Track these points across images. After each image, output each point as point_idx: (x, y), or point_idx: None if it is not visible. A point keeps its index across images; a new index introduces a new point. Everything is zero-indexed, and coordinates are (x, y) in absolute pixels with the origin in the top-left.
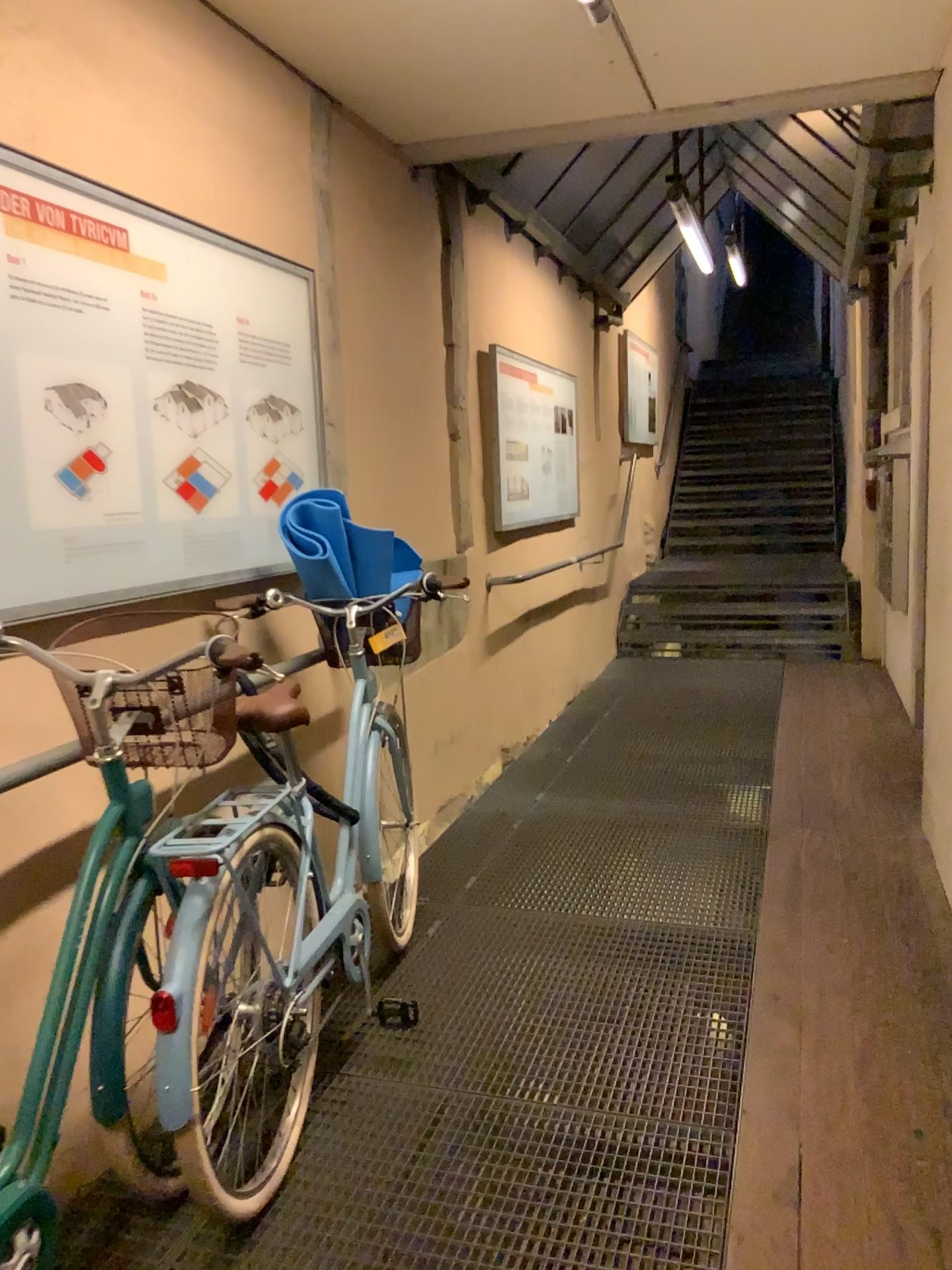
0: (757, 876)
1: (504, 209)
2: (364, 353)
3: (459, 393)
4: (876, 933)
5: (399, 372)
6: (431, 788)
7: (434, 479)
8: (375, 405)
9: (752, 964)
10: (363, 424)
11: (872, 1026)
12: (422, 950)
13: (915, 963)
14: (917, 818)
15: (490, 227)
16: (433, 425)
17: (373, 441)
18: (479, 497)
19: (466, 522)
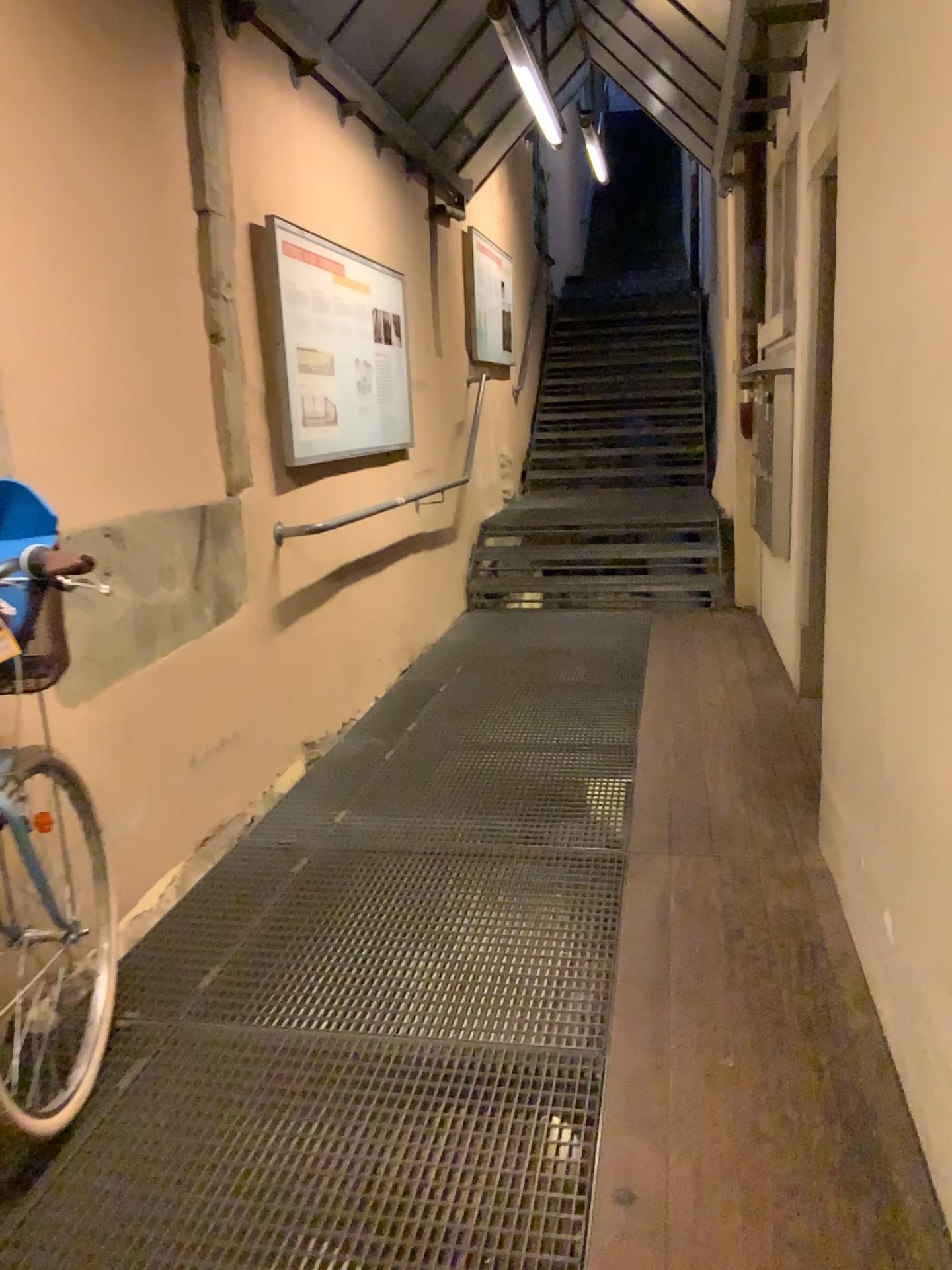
0: (608, 944)
1: (282, 36)
2: (38, 206)
3: (218, 281)
4: (772, 1050)
5: (116, 244)
6: (183, 817)
7: (185, 397)
8: (65, 287)
9: (594, 1125)
10: (41, 313)
11: (774, 1258)
12: (102, 1120)
13: (830, 1109)
14: (813, 839)
15: (261, 57)
16: (180, 323)
17: (65, 339)
18: (255, 421)
19: (236, 455)
